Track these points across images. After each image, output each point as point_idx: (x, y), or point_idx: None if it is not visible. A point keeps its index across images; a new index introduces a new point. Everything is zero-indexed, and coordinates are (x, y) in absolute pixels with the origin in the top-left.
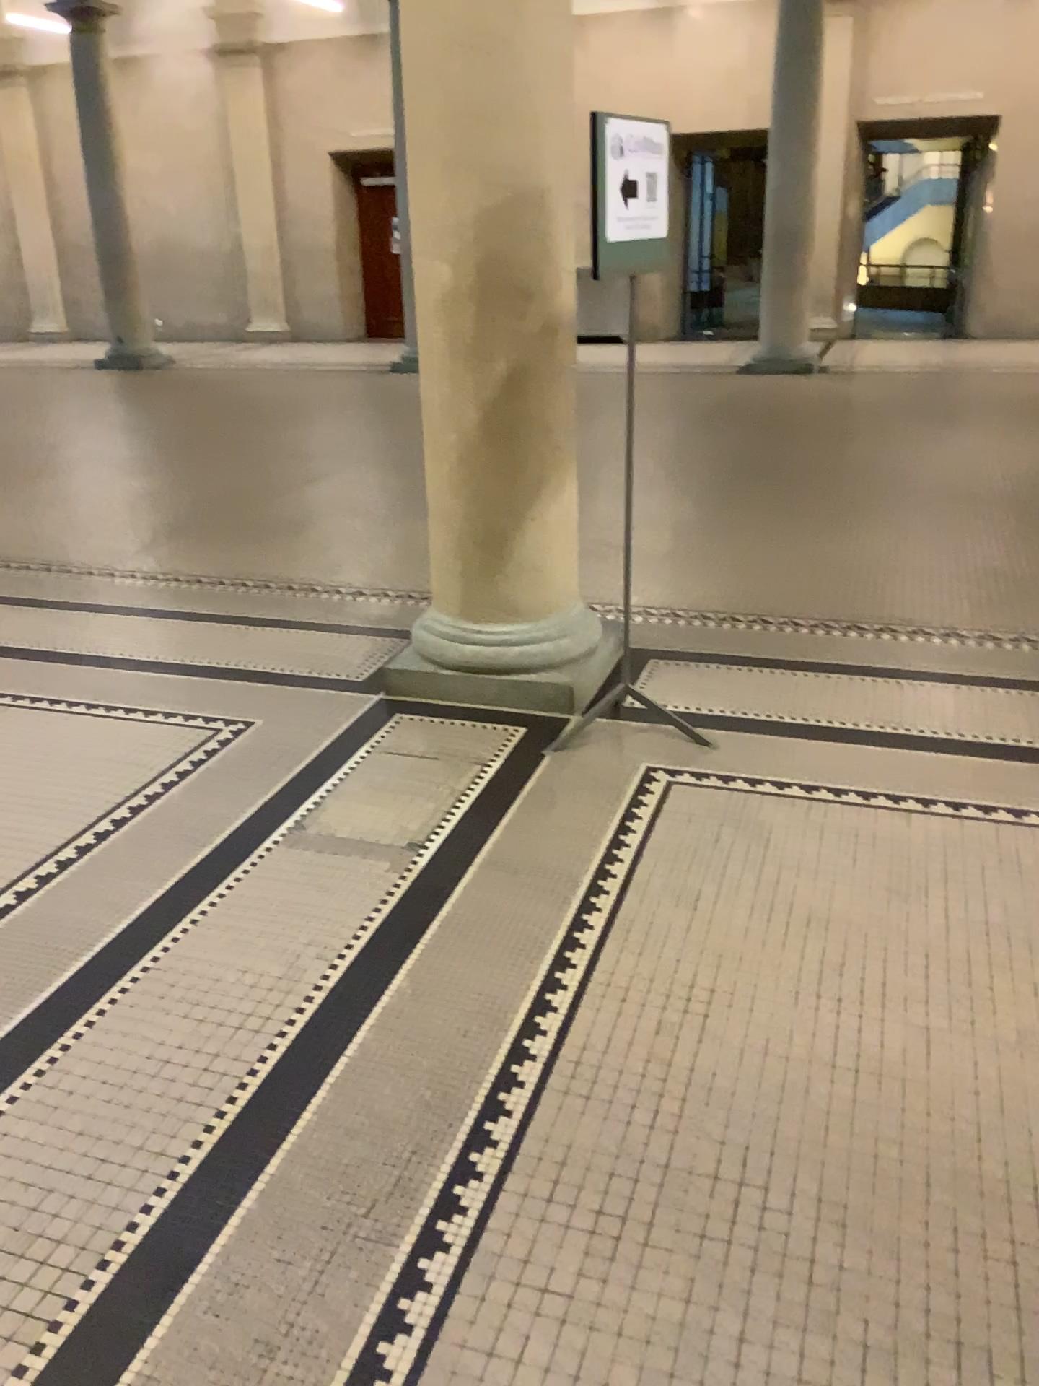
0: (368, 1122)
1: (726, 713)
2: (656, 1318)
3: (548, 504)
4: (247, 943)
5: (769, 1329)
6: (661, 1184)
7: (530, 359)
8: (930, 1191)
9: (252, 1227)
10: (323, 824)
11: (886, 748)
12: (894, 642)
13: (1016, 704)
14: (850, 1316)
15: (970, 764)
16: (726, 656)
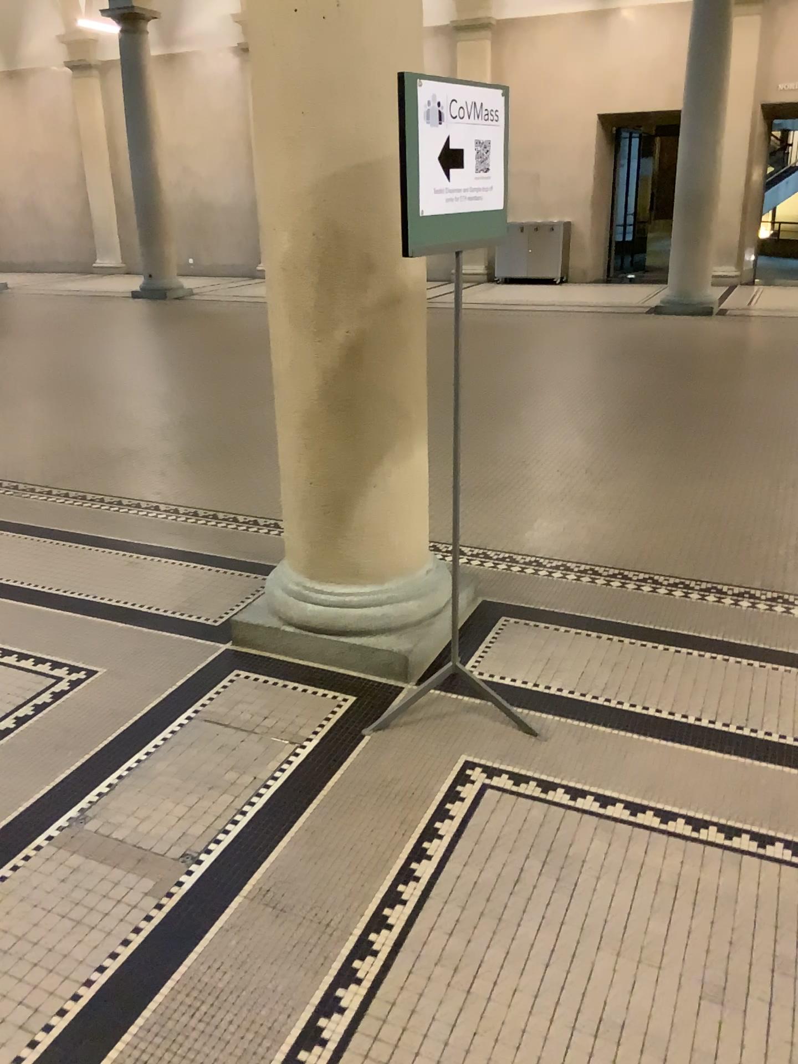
0: None
1: (565, 695)
2: None
3: (392, 472)
4: None
5: None
6: None
7: (374, 328)
8: None
9: None
10: (109, 821)
11: (730, 760)
12: (753, 615)
13: None
14: None
15: None
16: (578, 622)
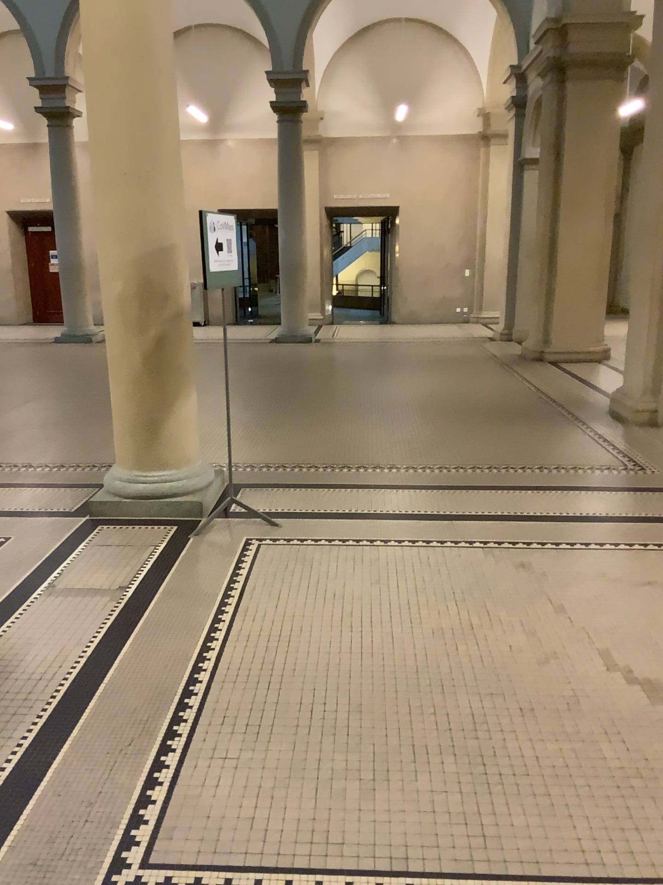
0: (119, 712)
1: (282, 513)
2: (278, 764)
3: (179, 405)
4: (31, 643)
5: (331, 758)
6: (274, 714)
7: (167, 329)
8: (397, 697)
9: (65, 763)
10: (63, 584)
11: (364, 522)
12: (365, 473)
13: (426, 498)
14: (366, 747)
15: (405, 526)
16: (279, 486)
